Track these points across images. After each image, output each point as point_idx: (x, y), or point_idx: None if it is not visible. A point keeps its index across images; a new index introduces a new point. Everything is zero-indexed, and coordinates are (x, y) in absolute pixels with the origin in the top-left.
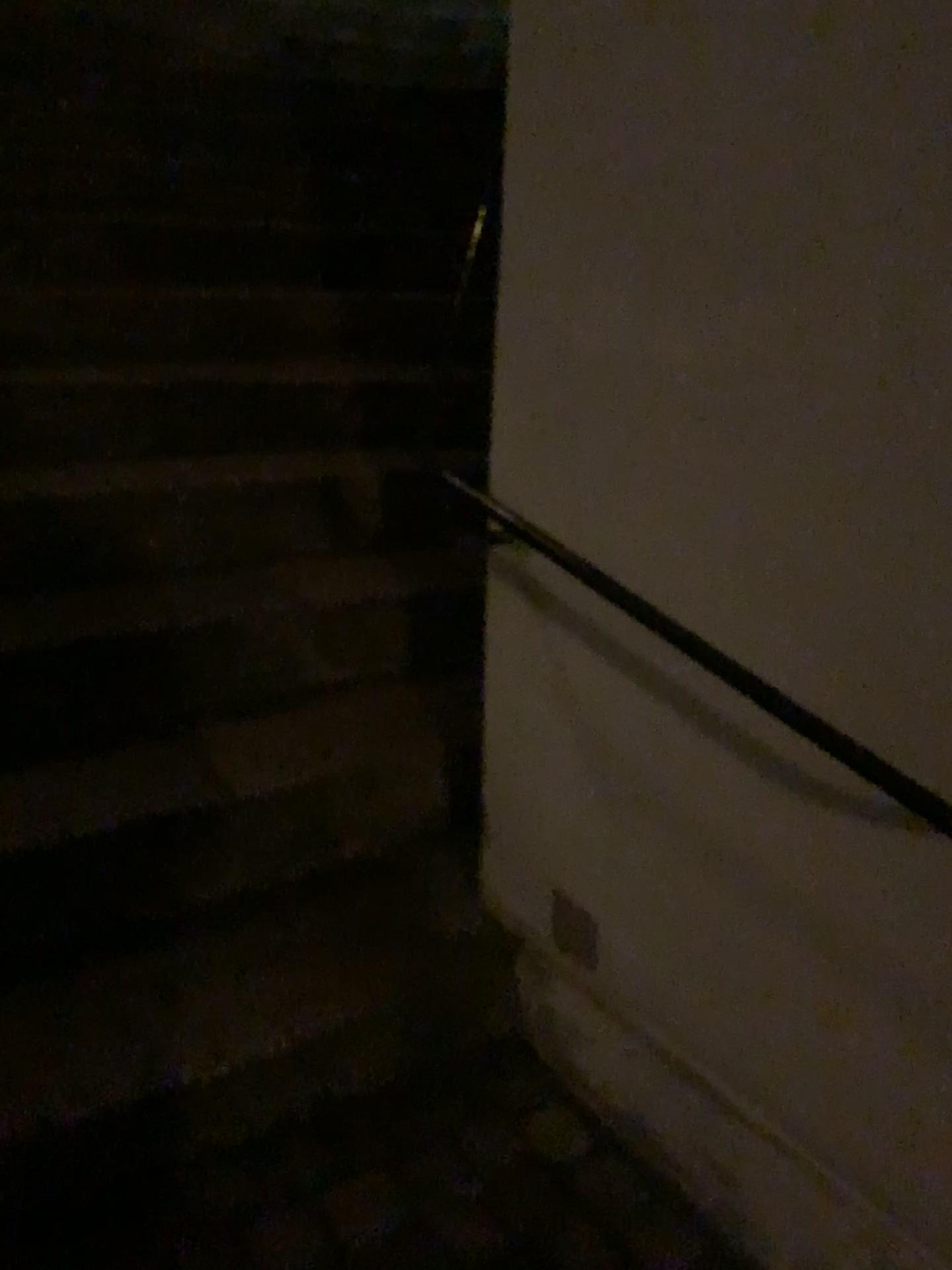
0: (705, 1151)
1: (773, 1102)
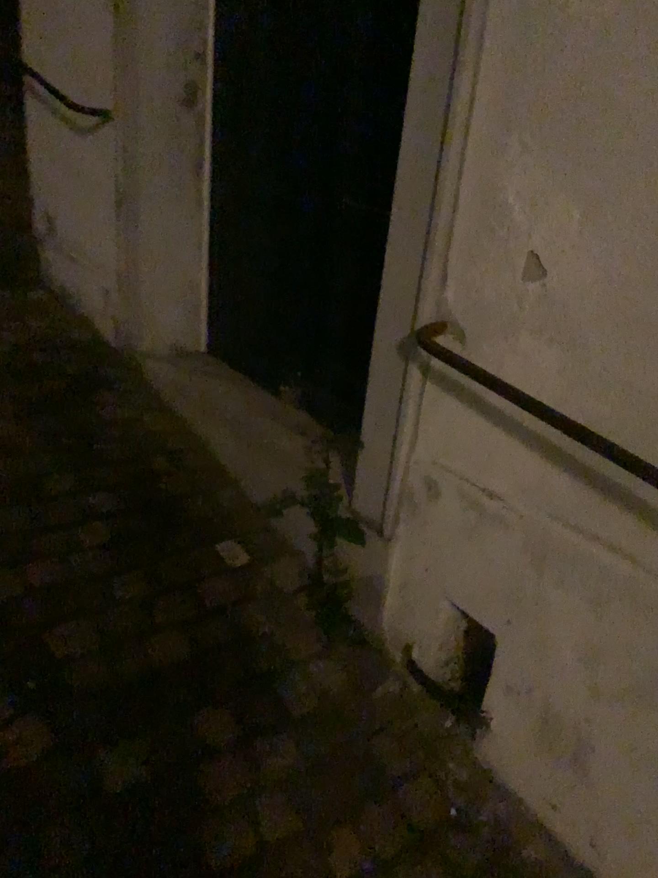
0: (74, 282)
1: (83, 251)
